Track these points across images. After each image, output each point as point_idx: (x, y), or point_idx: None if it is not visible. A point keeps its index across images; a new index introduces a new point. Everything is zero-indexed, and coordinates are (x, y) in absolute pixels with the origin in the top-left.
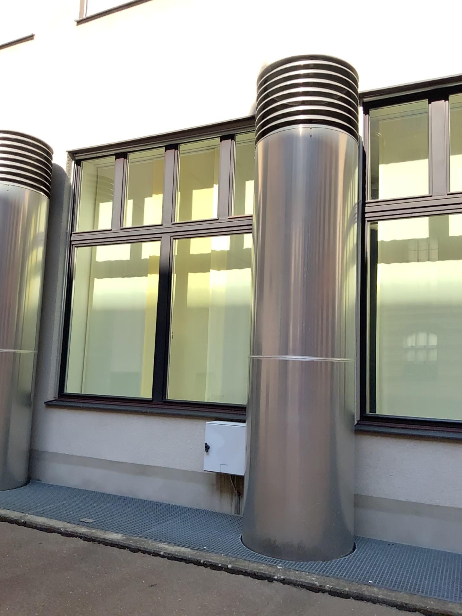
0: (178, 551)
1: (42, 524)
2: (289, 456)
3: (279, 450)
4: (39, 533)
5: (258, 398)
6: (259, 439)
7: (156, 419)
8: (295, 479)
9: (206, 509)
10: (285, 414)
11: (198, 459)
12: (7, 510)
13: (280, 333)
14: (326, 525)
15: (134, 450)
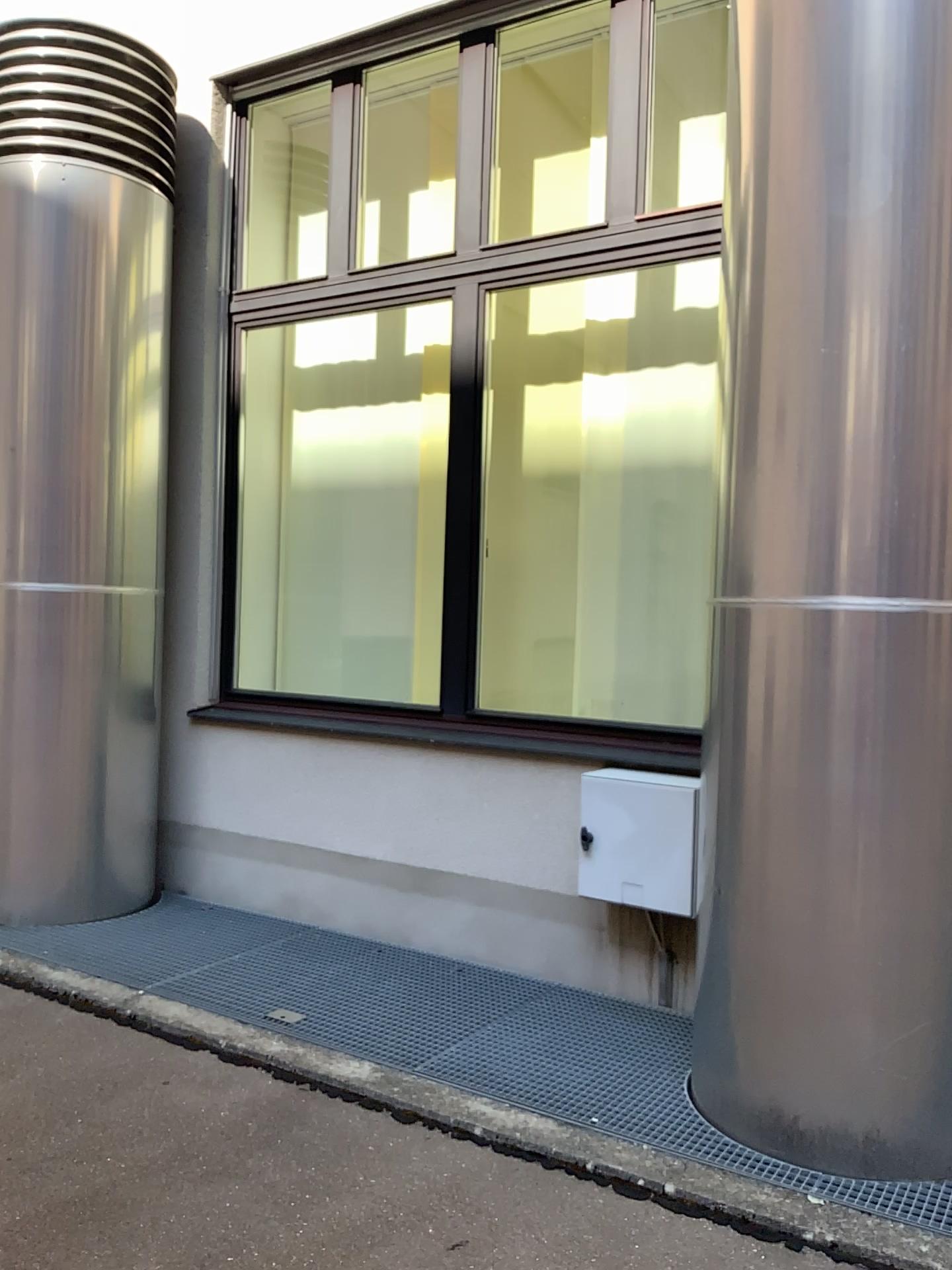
0: (522, 1136)
1: (175, 1026)
2: (843, 890)
3: (810, 874)
4: (163, 1053)
5: (747, 723)
6: (751, 839)
7: (453, 759)
8: (859, 956)
9: (584, 988)
10: (831, 772)
11: (562, 862)
12: (93, 984)
13: (816, 534)
14: (950, 1086)
15: (399, 834)
